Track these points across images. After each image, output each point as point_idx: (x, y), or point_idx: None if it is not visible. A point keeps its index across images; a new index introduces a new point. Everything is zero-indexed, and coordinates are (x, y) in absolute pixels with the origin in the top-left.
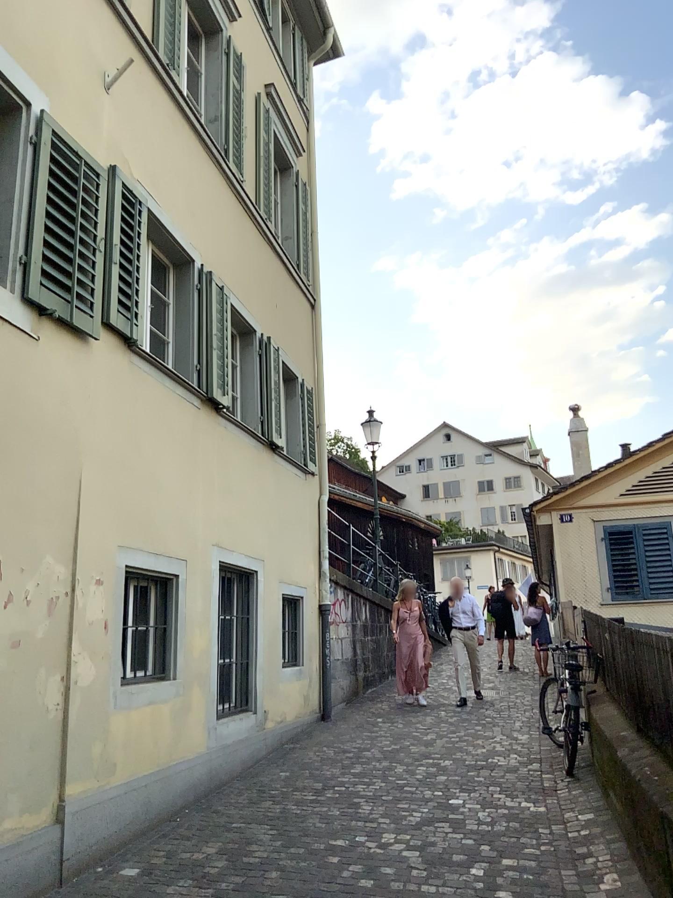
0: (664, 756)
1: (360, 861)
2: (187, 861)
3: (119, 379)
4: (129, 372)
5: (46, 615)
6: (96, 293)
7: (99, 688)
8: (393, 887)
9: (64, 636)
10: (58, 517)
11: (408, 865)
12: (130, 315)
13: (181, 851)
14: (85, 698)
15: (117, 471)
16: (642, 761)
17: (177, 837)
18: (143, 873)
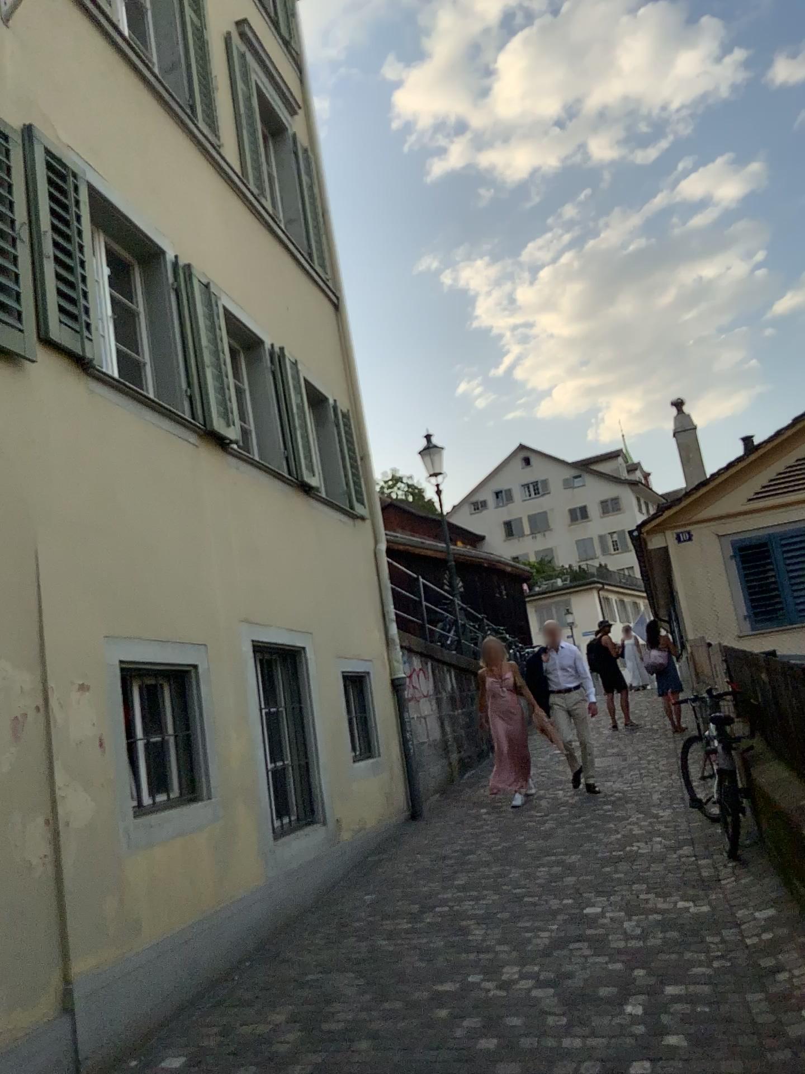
0: None
1: (477, 1013)
2: (247, 1041)
3: (77, 414)
4: (91, 404)
5: (8, 743)
6: (25, 299)
7: (103, 828)
8: (524, 1048)
9: (40, 766)
10: (8, 607)
11: (540, 1011)
12: (83, 328)
13: (239, 1026)
14: (84, 843)
15: (92, 538)
16: None
17: (235, 1004)
18: (189, 1067)
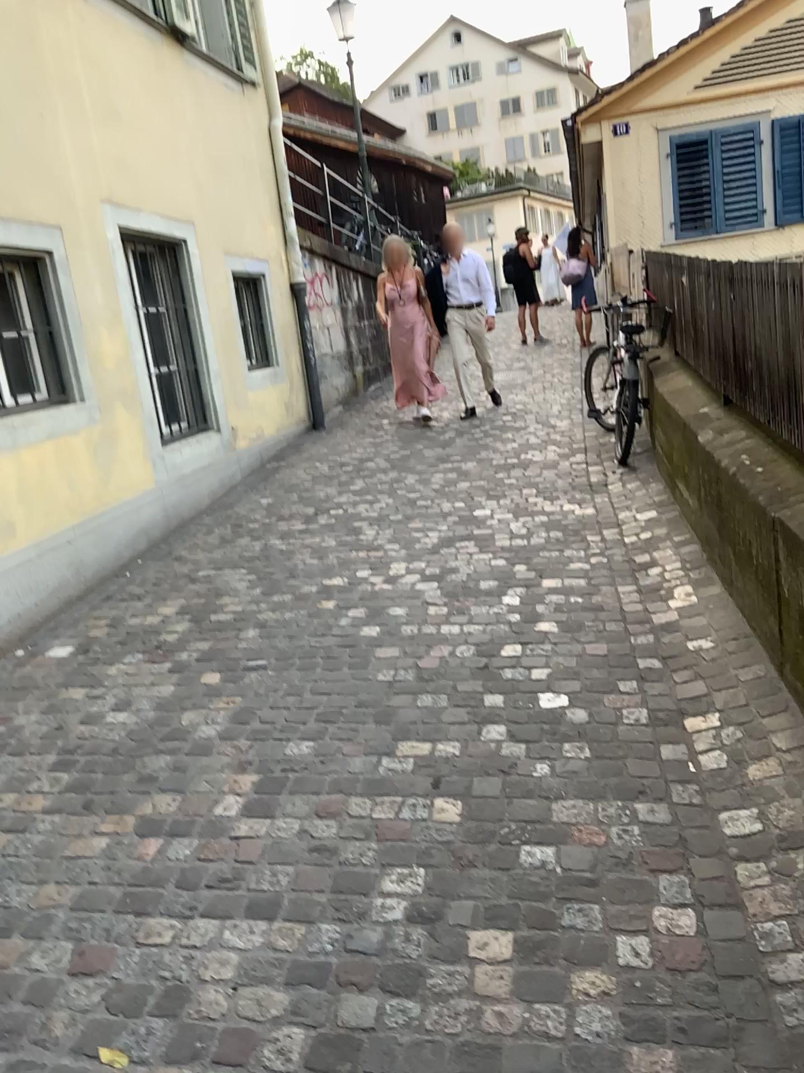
0: (770, 437)
1: (361, 605)
2: (134, 631)
3: None
4: None
5: None
6: None
7: None
8: (404, 636)
9: None
10: None
11: (423, 603)
12: None
13: (128, 617)
14: None
15: None
16: (739, 446)
17: (125, 598)
18: (75, 654)
